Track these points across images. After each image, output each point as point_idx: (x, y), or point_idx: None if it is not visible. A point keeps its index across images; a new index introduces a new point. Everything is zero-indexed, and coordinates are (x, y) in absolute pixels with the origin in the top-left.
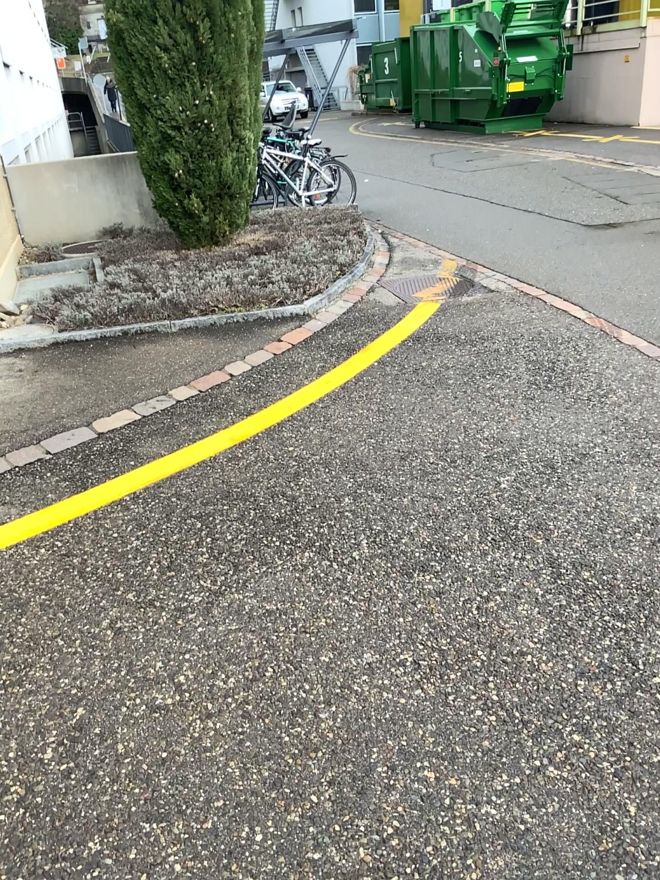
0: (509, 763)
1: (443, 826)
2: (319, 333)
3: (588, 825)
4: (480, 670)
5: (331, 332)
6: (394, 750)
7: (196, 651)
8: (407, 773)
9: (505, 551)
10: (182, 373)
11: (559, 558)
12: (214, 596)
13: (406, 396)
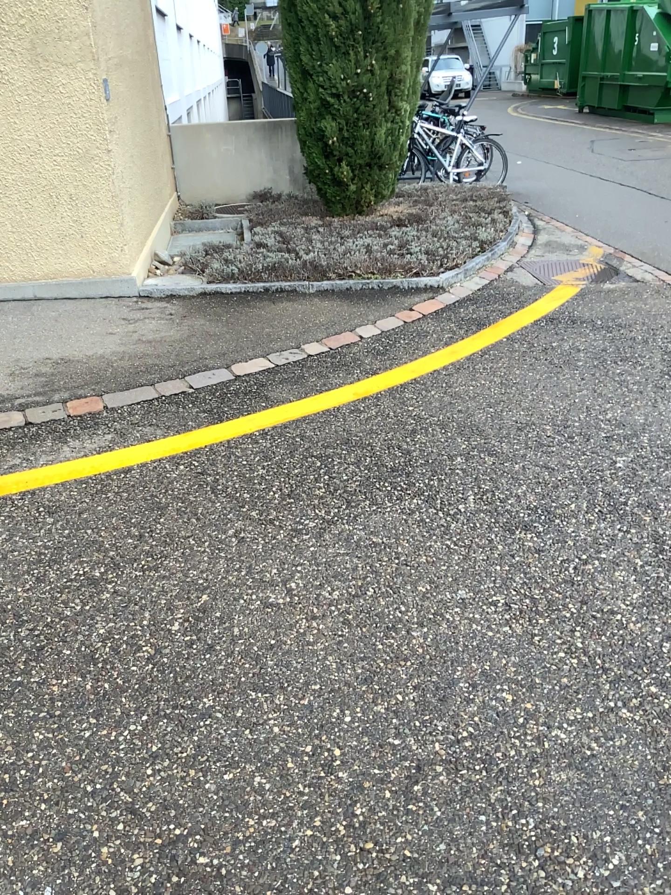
0: (586, 700)
1: (515, 740)
2: (452, 306)
3: (654, 762)
4: (569, 620)
5: (463, 307)
6: (478, 672)
7: (307, 567)
8: (488, 693)
9: (610, 522)
10: (316, 330)
11: (664, 535)
12: (328, 525)
13: (531, 373)
